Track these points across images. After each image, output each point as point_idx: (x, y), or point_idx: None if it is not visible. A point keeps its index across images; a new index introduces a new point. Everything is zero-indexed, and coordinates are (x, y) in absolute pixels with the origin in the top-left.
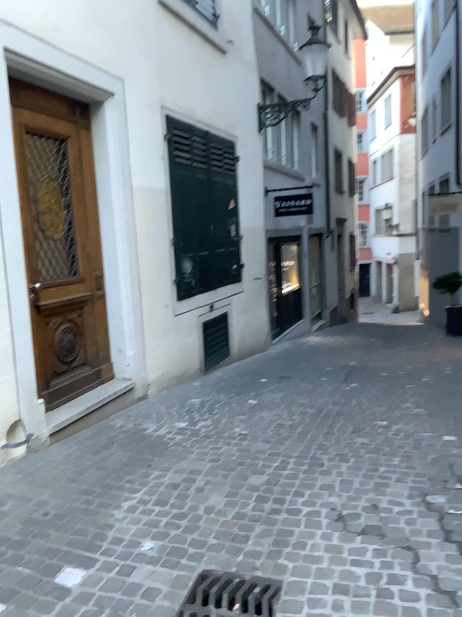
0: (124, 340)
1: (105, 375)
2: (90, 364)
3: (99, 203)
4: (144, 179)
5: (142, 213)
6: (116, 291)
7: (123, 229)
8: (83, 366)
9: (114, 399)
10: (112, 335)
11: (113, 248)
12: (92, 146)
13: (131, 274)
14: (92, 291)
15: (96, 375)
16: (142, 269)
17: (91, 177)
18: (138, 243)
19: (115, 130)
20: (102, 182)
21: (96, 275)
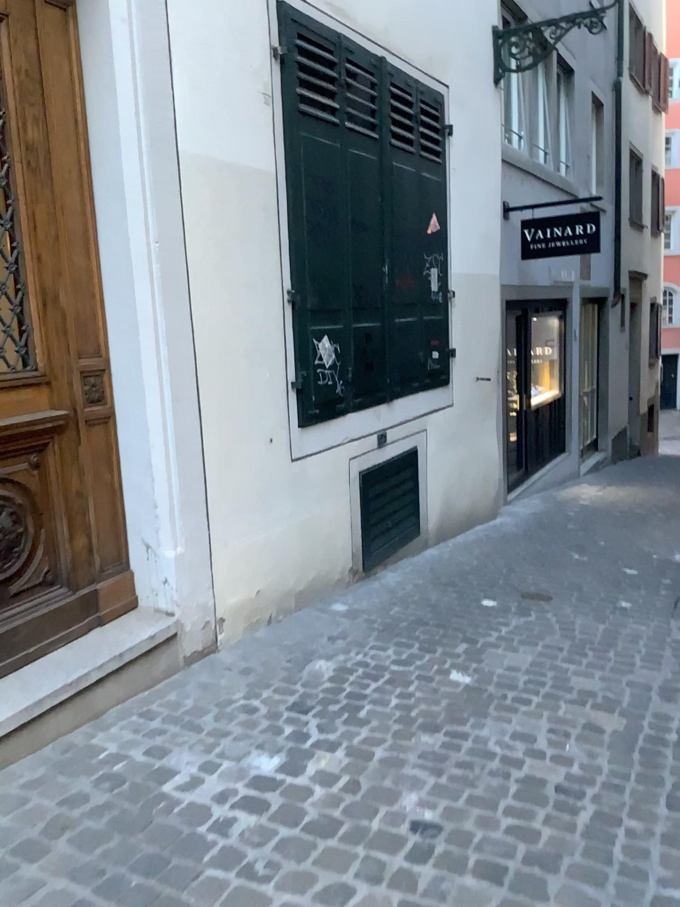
0: (155, 524)
1: (108, 605)
2: (64, 582)
3: (94, 194)
4: (210, 140)
5: (204, 221)
6: (137, 408)
7: (154, 258)
8: (42, 589)
9: (117, 670)
10: (128, 510)
11: (129, 306)
12: (75, 51)
13: (173, 367)
14: (73, 408)
15: (84, 607)
16: (201, 357)
17: (73, 127)
18: (190, 293)
19: (128, 7)
20: (99, 142)
21: (85, 368)
